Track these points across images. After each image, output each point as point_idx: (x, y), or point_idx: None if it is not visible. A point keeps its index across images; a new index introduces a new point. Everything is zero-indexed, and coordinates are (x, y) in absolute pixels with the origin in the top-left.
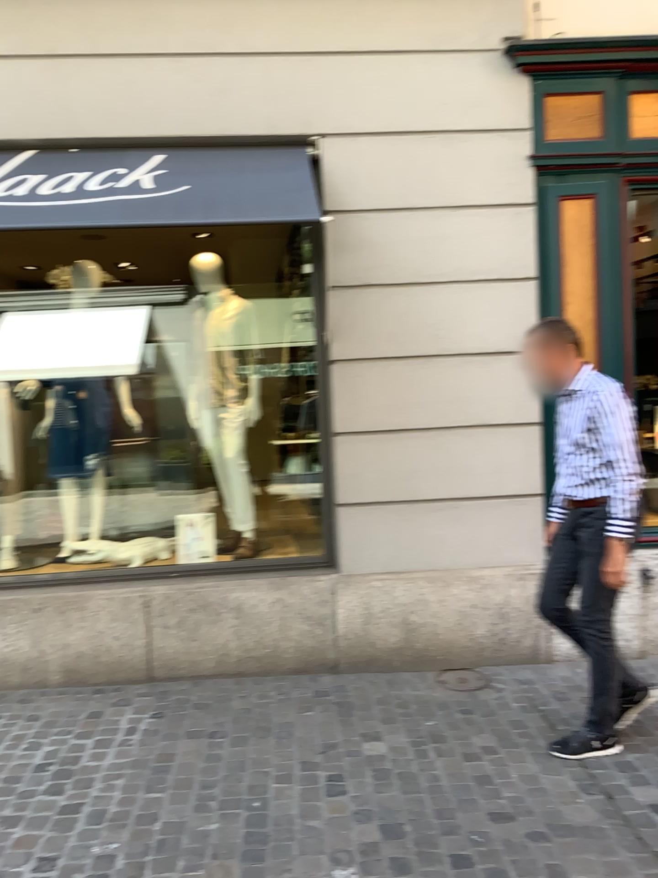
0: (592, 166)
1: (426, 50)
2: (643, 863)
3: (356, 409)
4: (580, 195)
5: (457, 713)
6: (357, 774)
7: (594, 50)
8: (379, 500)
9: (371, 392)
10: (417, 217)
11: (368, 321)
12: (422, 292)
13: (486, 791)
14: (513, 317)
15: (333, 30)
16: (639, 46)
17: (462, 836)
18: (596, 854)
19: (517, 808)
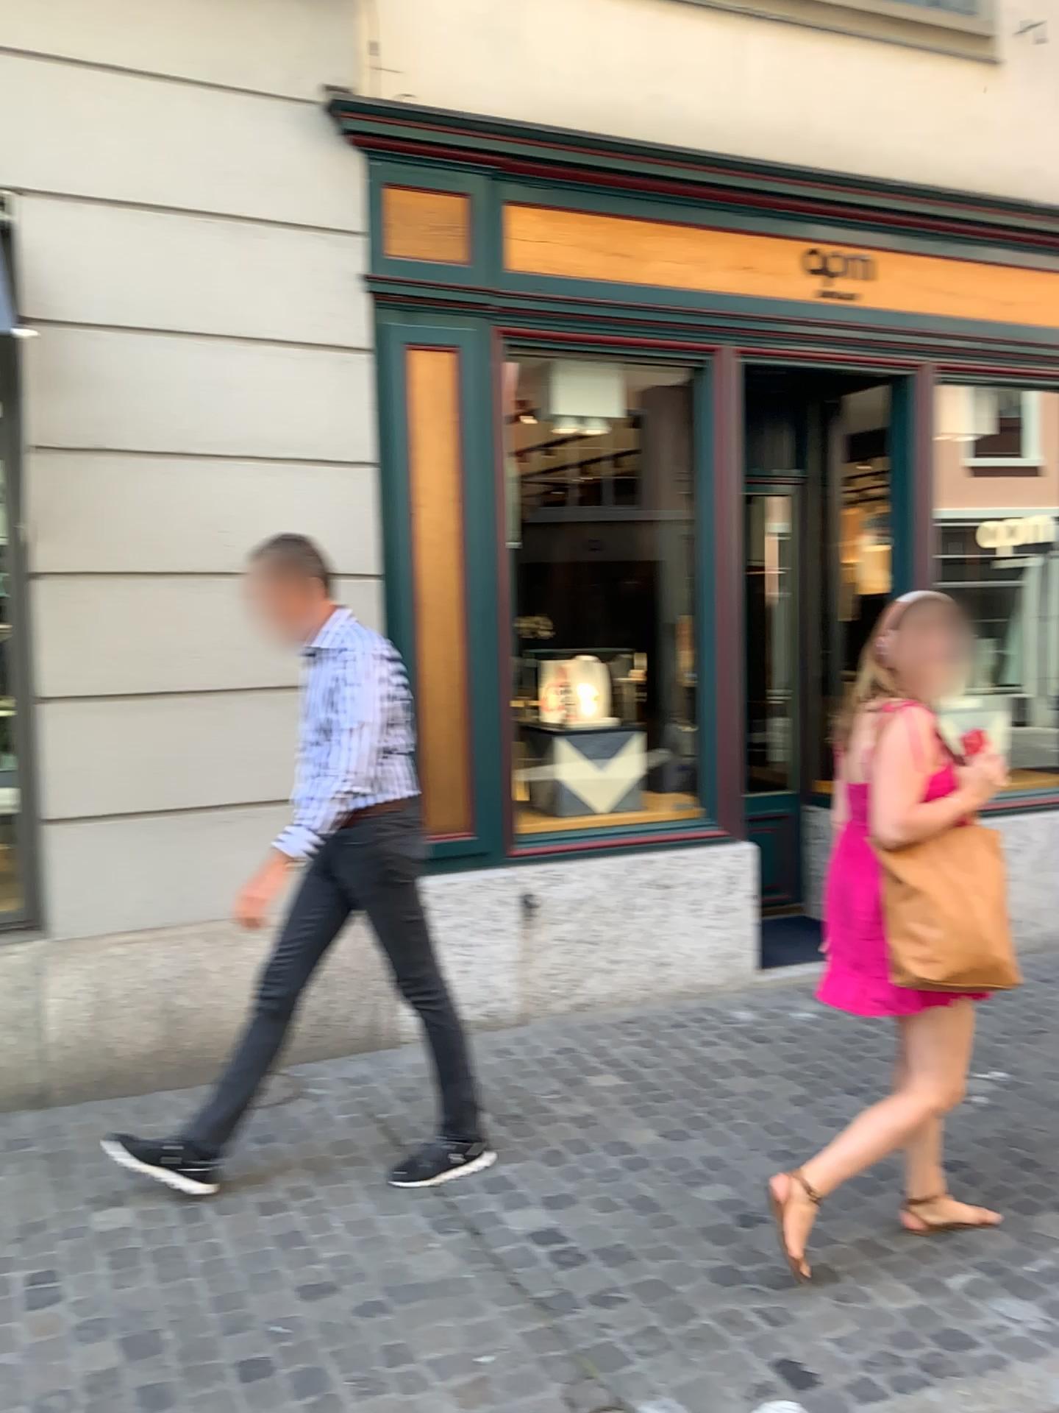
0: (456, 303)
1: (201, 82)
2: (518, 1315)
3: (84, 660)
4: (440, 345)
5: (254, 1142)
6: (84, 1266)
7: (458, 133)
8: (123, 810)
9: (109, 632)
10: (187, 350)
11: (104, 514)
12: (197, 472)
13: (297, 1256)
14: (342, 521)
15: (40, 18)
16: (521, 139)
17: (257, 1329)
18: (455, 1314)
19: (343, 1272)
